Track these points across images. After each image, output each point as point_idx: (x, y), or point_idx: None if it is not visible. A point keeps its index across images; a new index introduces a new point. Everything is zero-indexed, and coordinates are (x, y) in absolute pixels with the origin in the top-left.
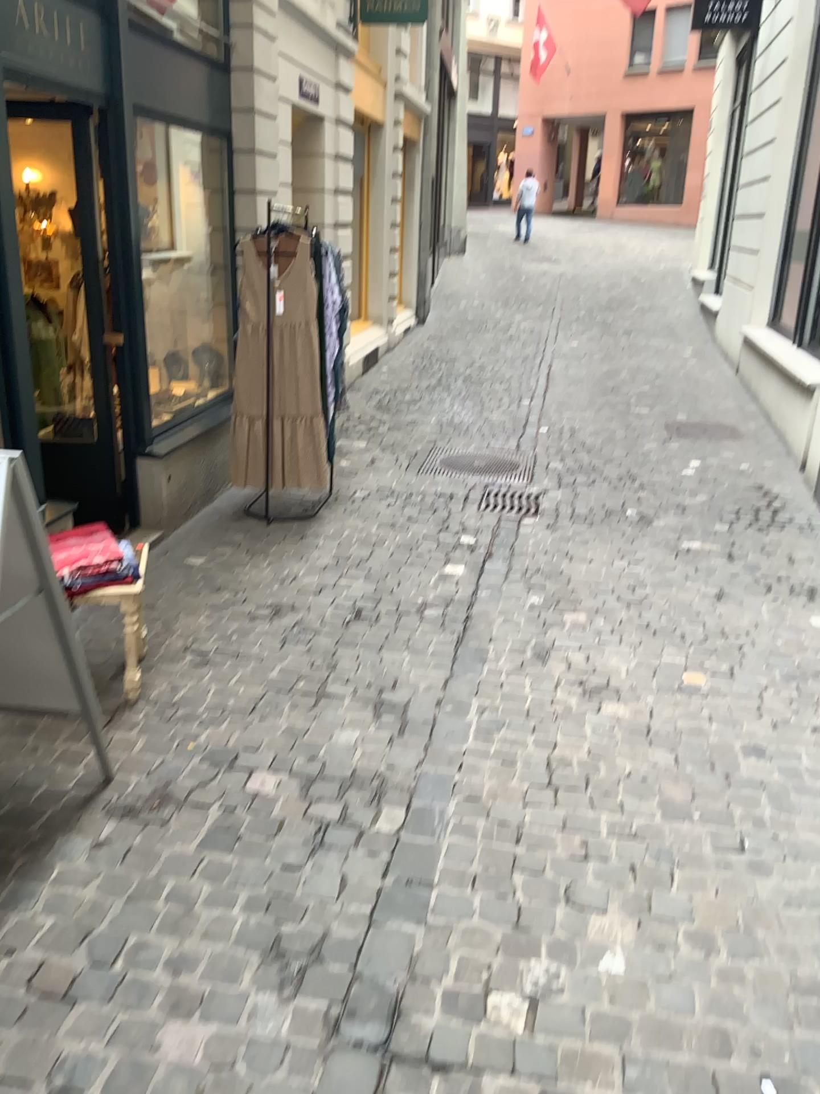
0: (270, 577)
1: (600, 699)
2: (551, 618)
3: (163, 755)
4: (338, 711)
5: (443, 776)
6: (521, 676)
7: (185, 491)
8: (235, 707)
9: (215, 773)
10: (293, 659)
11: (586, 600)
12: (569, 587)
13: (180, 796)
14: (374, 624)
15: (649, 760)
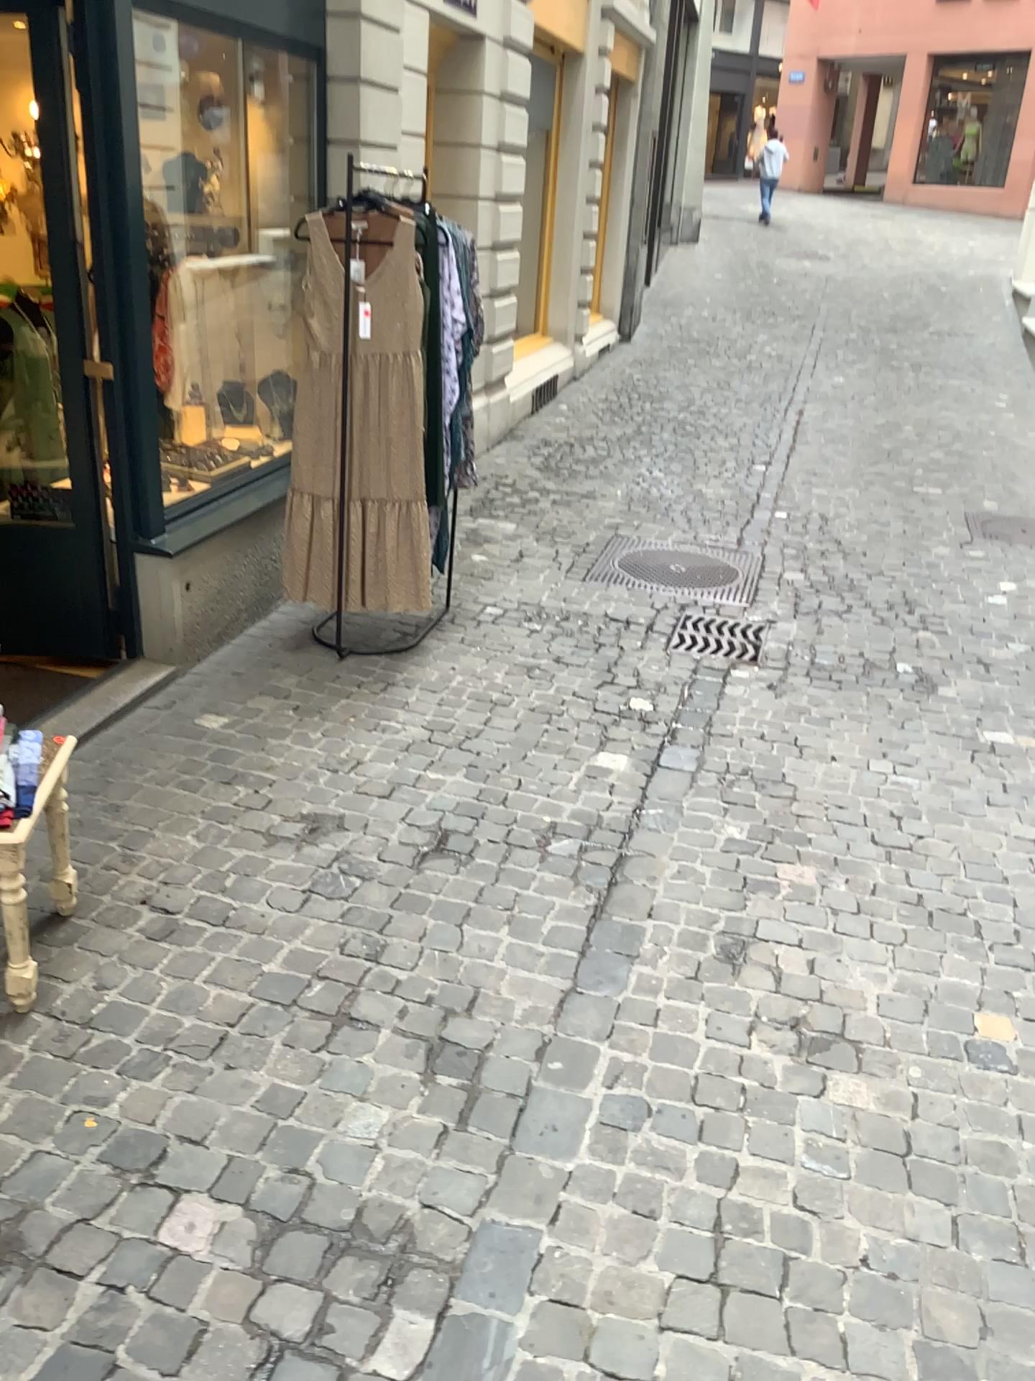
0: (316, 765)
1: (824, 1062)
2: (756, 874)
3: (35, 1143)
4: (364, 1058)
5: (516, 1241)
6: (691, 999)
7: (215, 606)
8: (191, 1036)
9: (113, 1194)
10: (313, 935)
11: (817, 844)
12: (791, 816)
13: (32, 1253)
14: (460, 873)
15: (905, 1228)
